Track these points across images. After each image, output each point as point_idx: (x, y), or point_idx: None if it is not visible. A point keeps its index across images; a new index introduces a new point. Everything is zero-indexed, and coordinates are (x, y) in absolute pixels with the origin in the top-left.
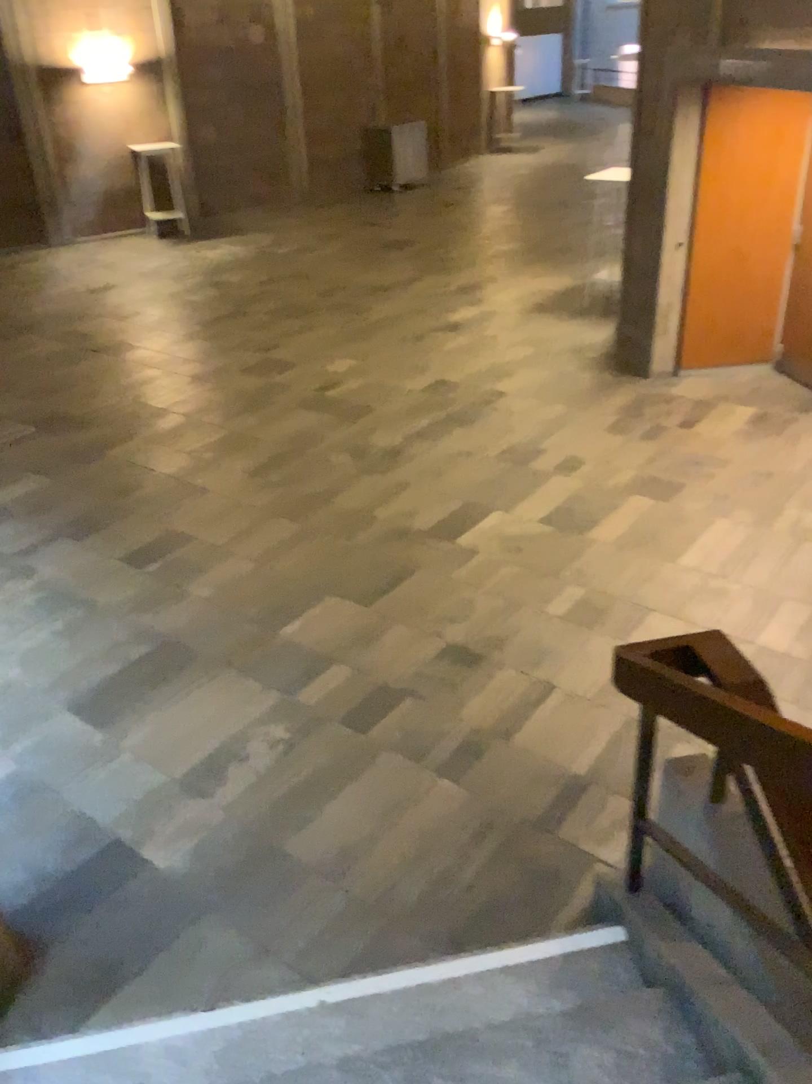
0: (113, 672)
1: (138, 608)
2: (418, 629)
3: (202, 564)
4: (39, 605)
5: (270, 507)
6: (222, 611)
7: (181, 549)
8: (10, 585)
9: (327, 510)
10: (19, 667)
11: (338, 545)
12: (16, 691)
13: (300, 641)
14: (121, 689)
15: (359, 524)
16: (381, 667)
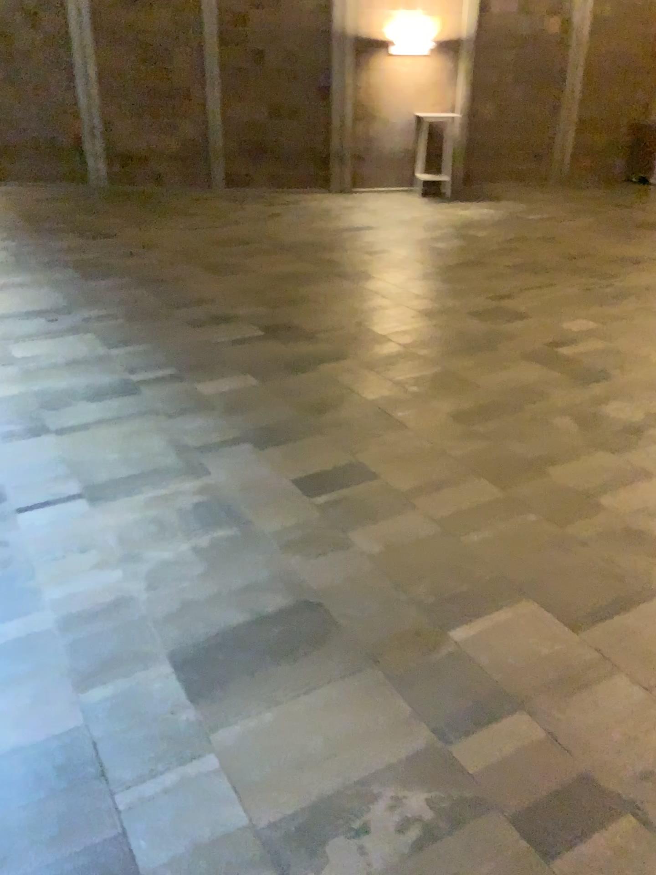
0: (236, 627)
1: (292, 549)
2: (651, 698)
3: (378, 514)
4: (191, 514)
5: (472, 464)
6: (386, 582)
7: (359, 489)
8: (174, 483)
9: (540, 485)
10: (140, 584)
11: (548, 535)
12: (123, 617)
13: (475, 661)
14: (236, 655)
15: (579, 513)
16: (588, 747)
